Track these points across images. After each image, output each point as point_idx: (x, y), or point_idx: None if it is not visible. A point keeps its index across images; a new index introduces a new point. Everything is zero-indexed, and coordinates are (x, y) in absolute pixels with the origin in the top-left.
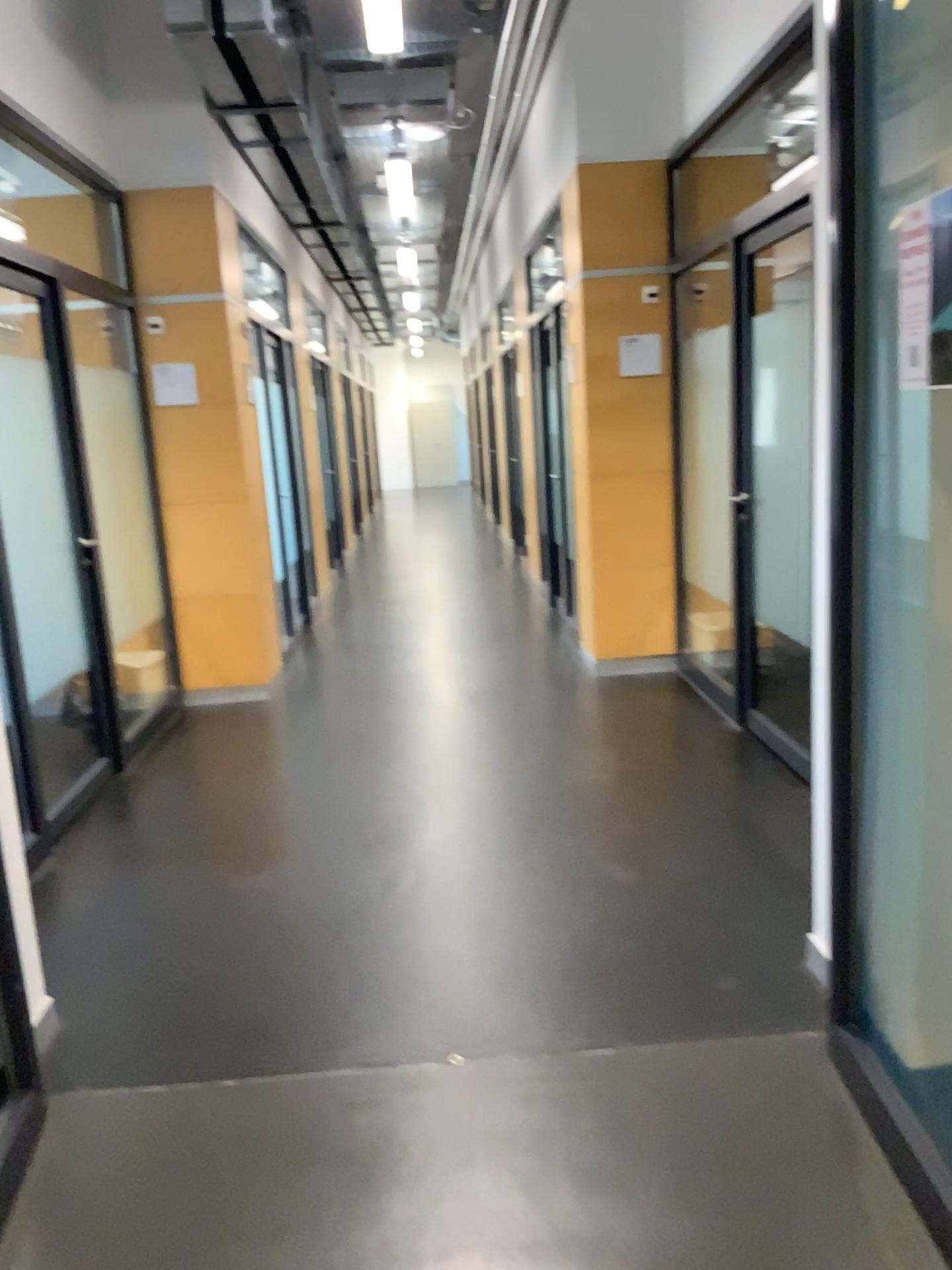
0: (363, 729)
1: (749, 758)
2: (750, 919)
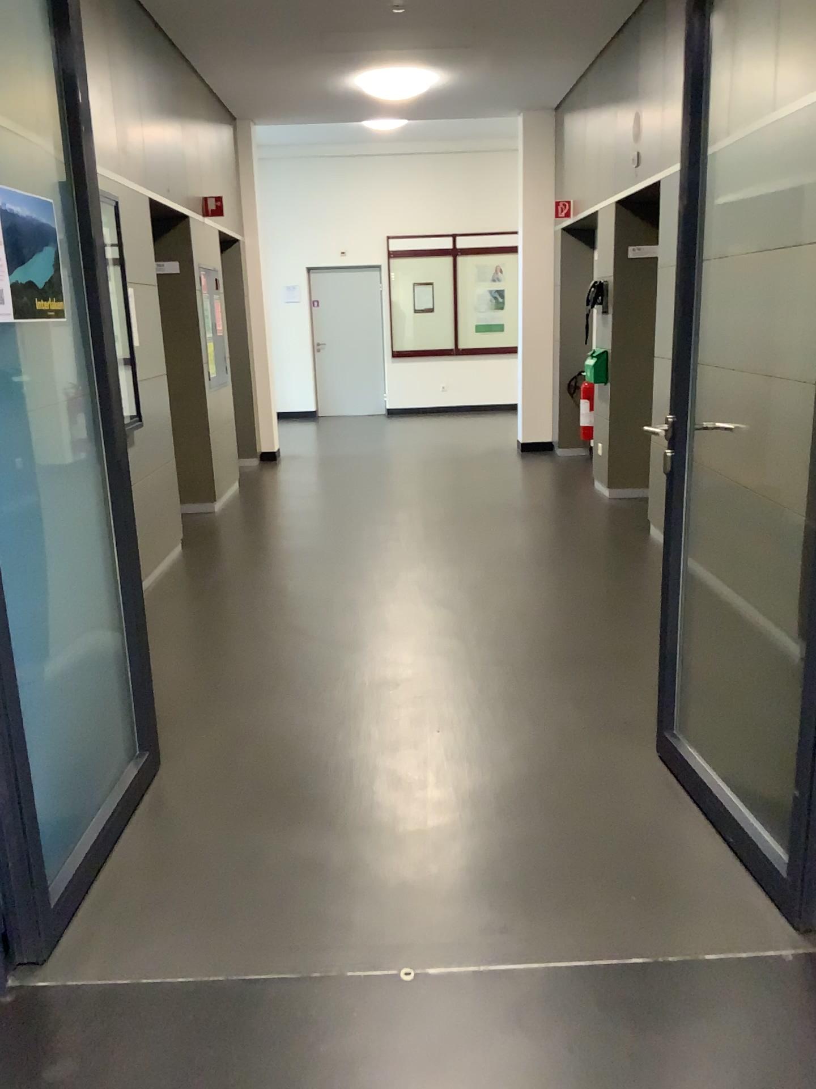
0: None
1: None
2: None
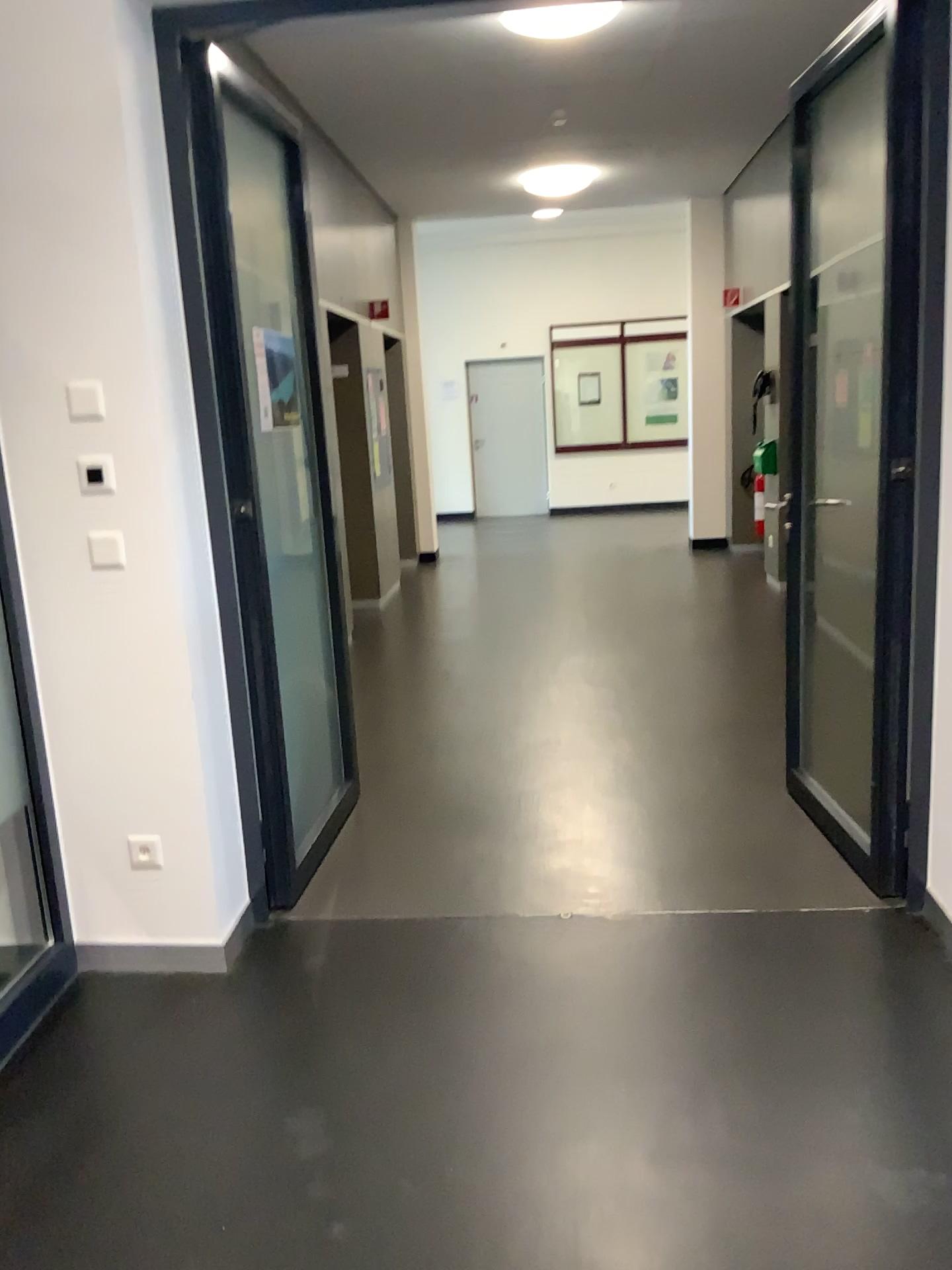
0: None
1: None
2: (223, 1023)
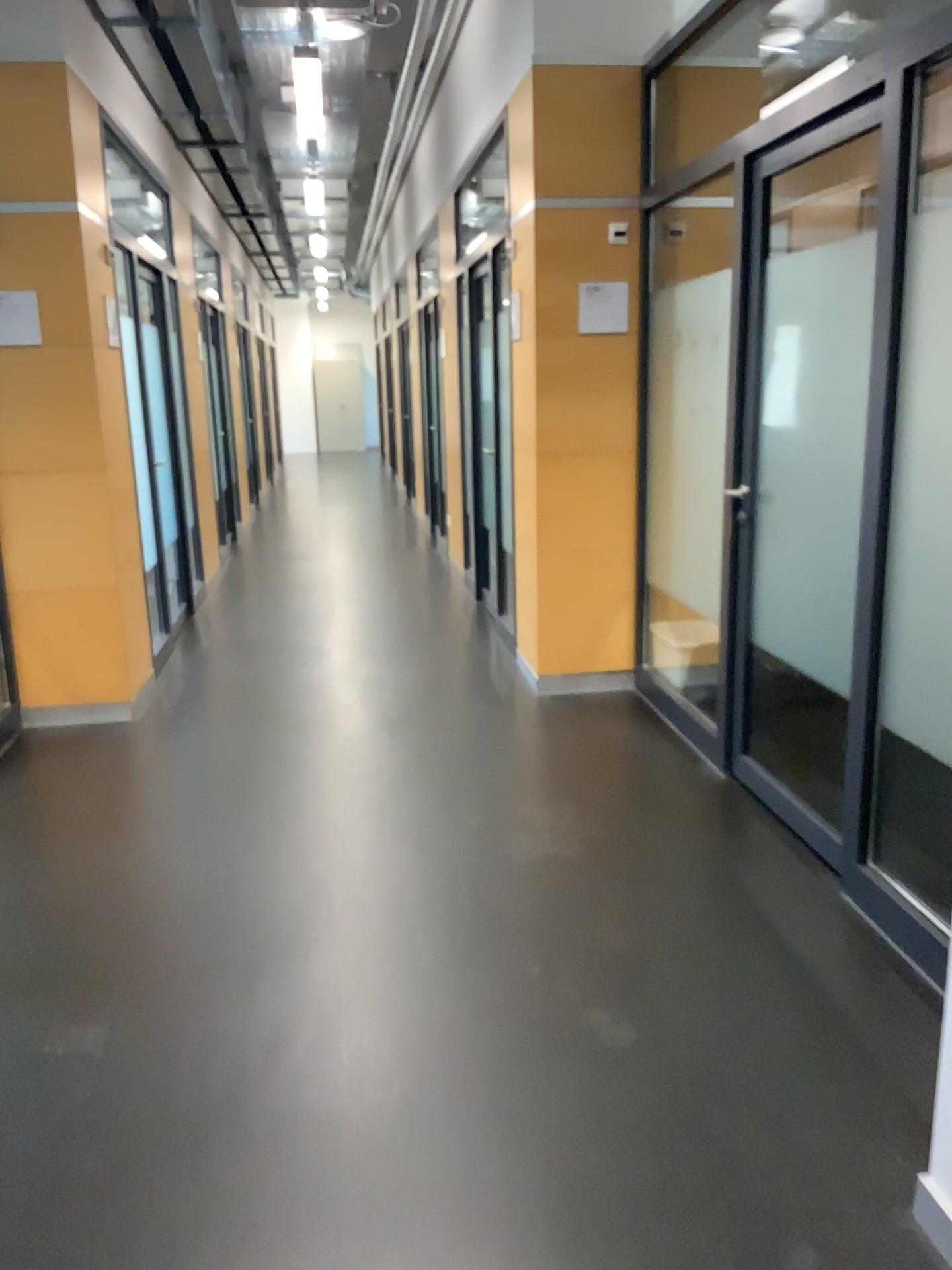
0: (253, 768)
1: (744, 821)
2: (808, 1119)
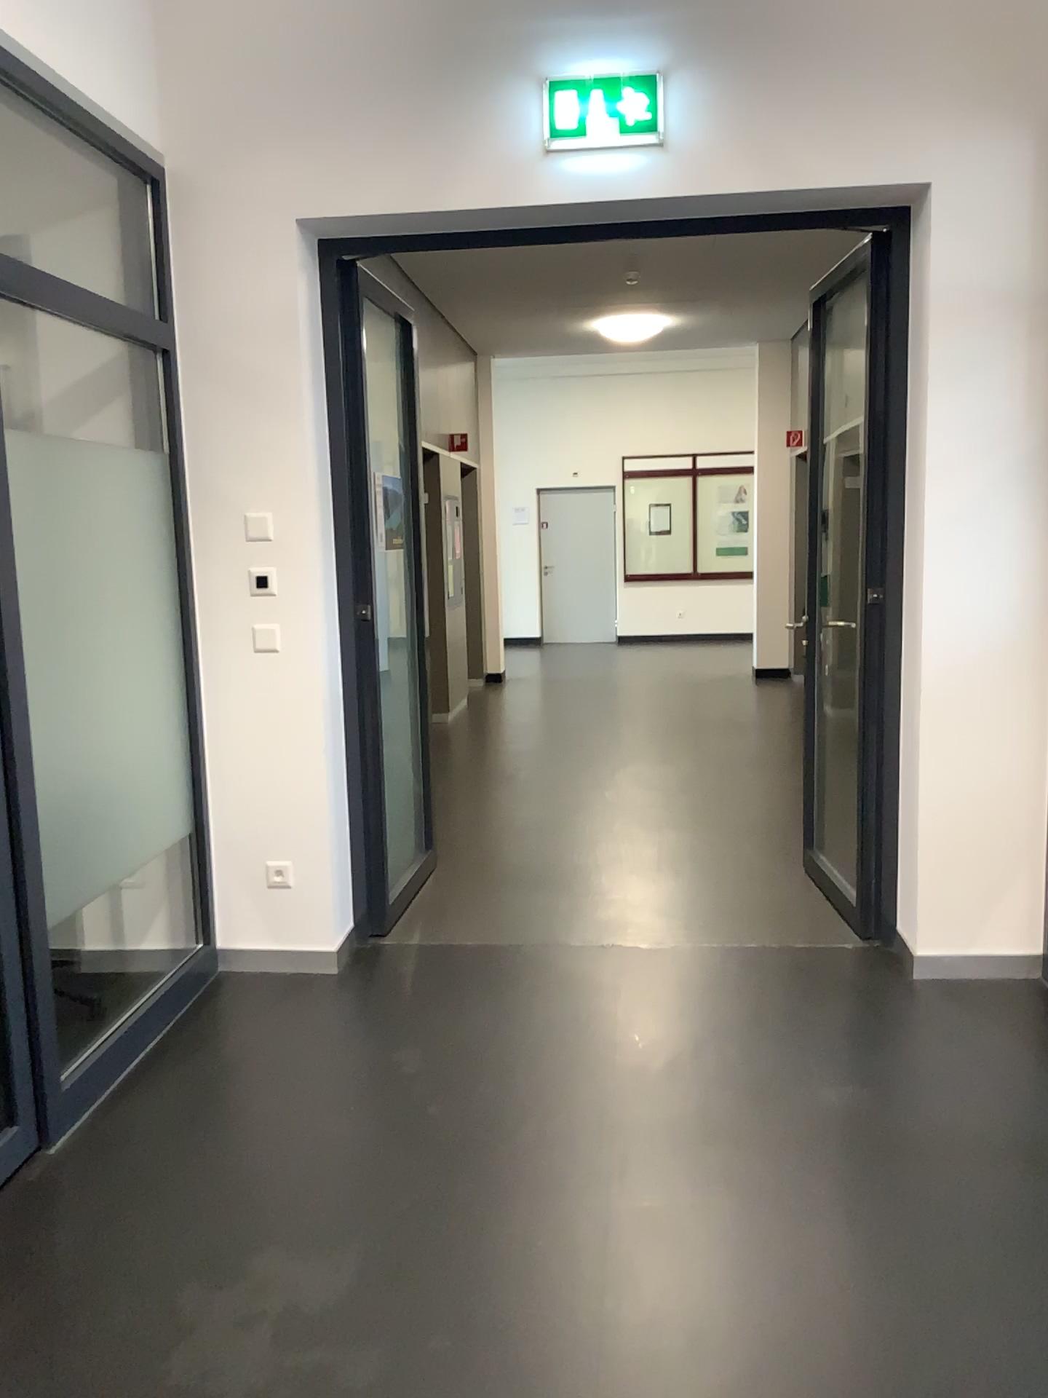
0: None
1: None
2: (339, 1001)
